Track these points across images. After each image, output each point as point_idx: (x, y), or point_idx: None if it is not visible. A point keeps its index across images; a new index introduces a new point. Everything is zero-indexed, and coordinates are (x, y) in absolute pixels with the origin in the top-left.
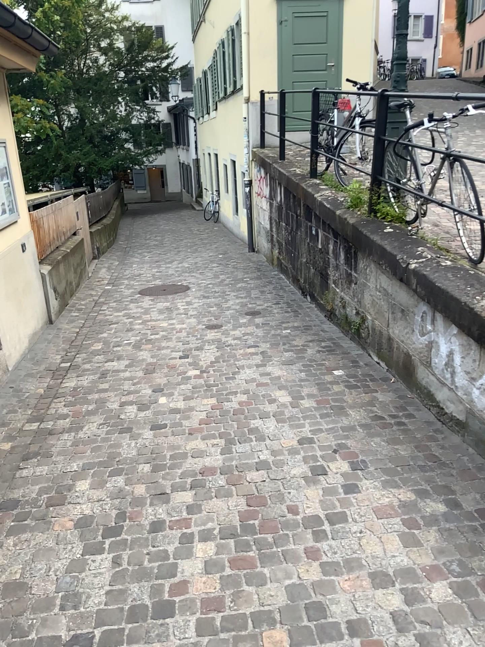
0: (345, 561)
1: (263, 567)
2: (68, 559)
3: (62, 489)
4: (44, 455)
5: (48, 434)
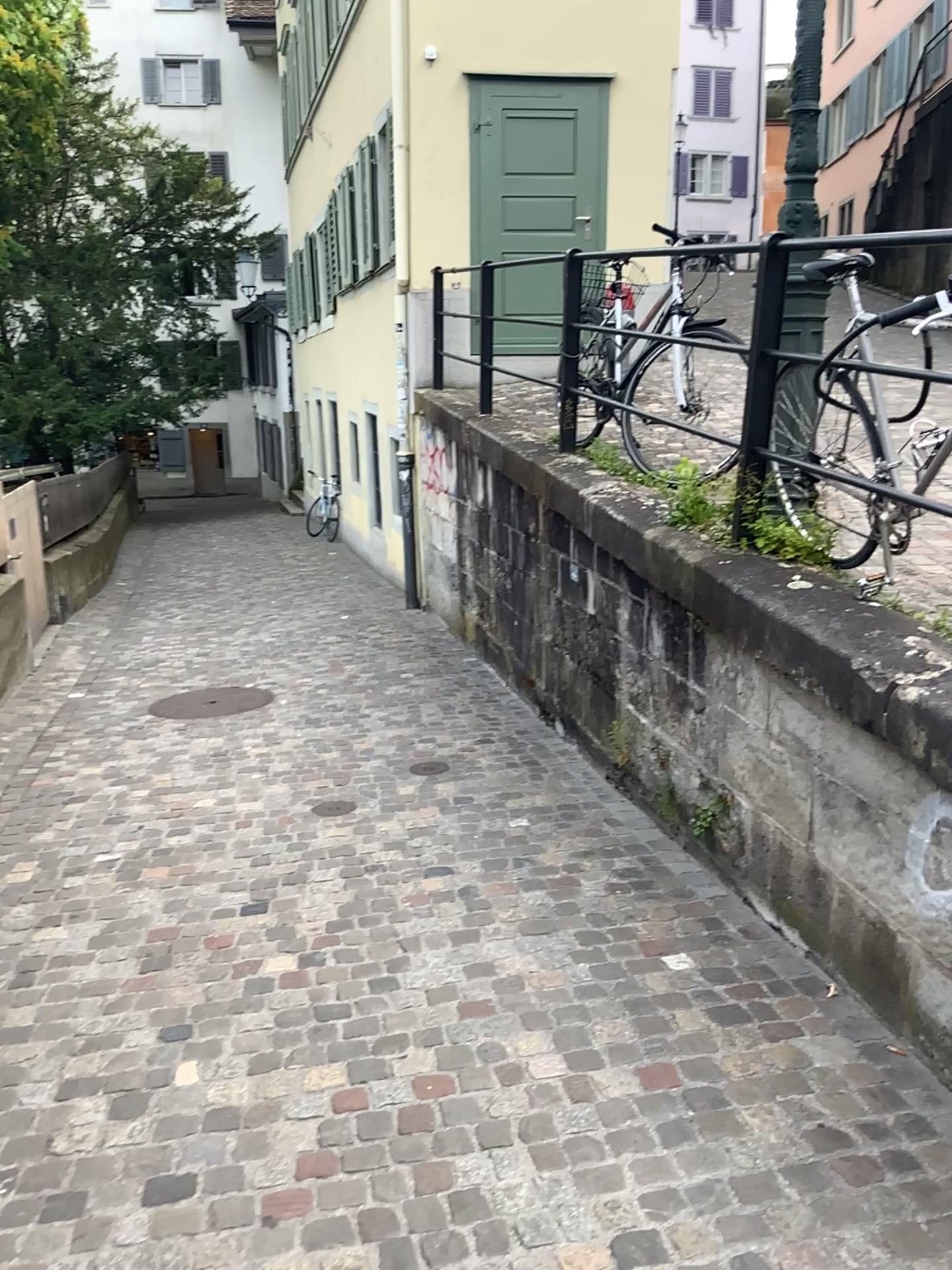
0: None
1: None
2: None
3: None
4: None
5: None
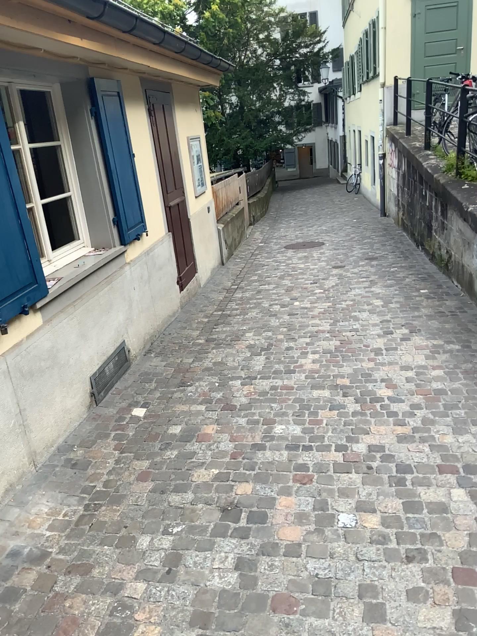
0: (388, 362)
1: (343, 362)
2: (243, 356)
3: (238, 334)
4: (226, 322)
5: (227, 315)
